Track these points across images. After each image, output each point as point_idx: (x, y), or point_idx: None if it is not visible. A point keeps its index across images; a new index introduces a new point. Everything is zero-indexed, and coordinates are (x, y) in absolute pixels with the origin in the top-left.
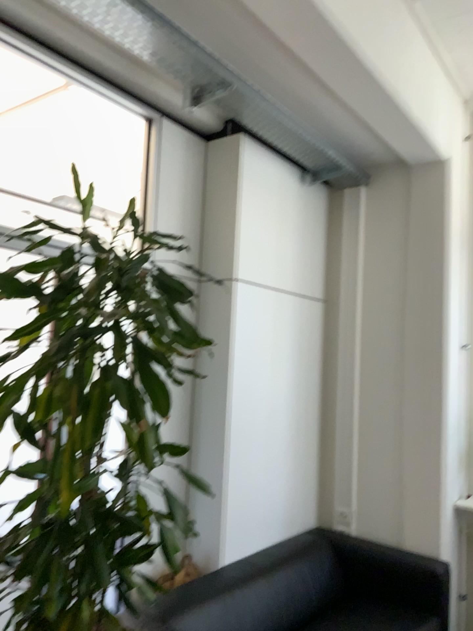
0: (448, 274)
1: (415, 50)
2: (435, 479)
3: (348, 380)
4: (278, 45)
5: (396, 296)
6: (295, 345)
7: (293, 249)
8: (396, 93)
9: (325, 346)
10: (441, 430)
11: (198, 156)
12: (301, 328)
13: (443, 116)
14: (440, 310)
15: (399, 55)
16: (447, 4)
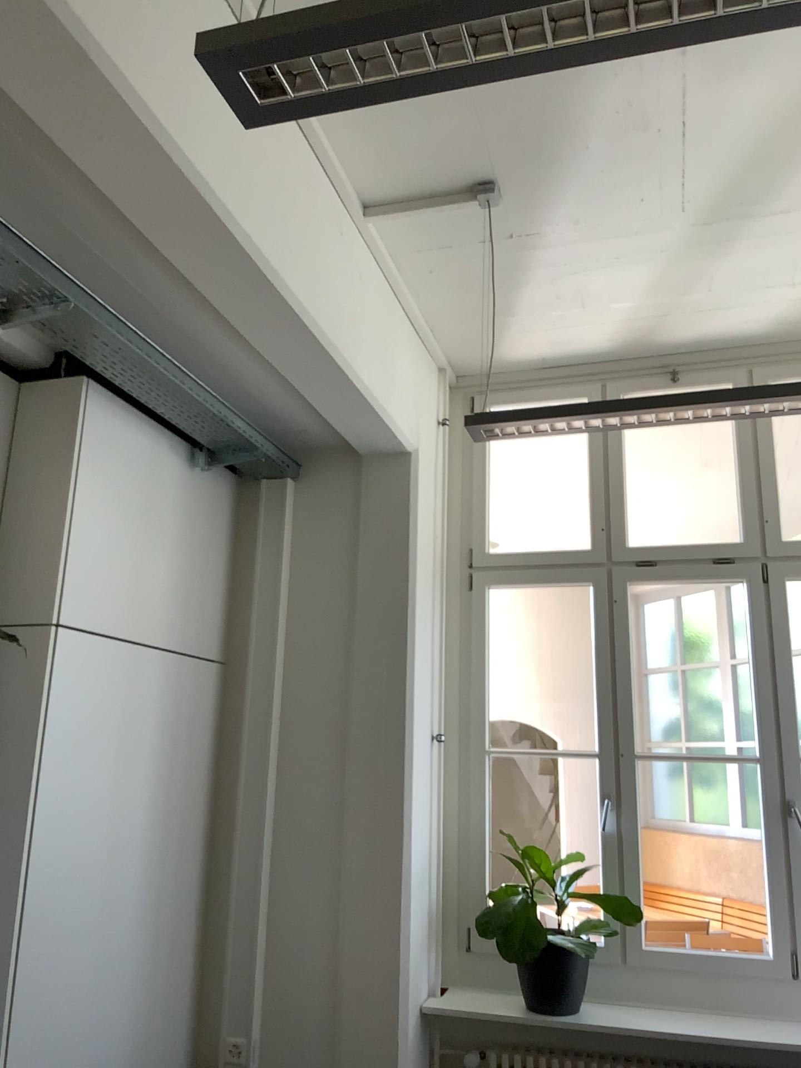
0: (416, 622)
1: (369, 286)
2: (393, 968)
3: (255, 802)
4: (149, 251)
5: (338, 658)
6: (164, 742)
7: (169, 574)
8: (339, 345)
9: (219, 741)
10: (403, 882)
11: (4, 405)
12: (178, 711)
13: (412, 384)
14: (403, 680)
15: (344, 291)
16: (413, 231)
